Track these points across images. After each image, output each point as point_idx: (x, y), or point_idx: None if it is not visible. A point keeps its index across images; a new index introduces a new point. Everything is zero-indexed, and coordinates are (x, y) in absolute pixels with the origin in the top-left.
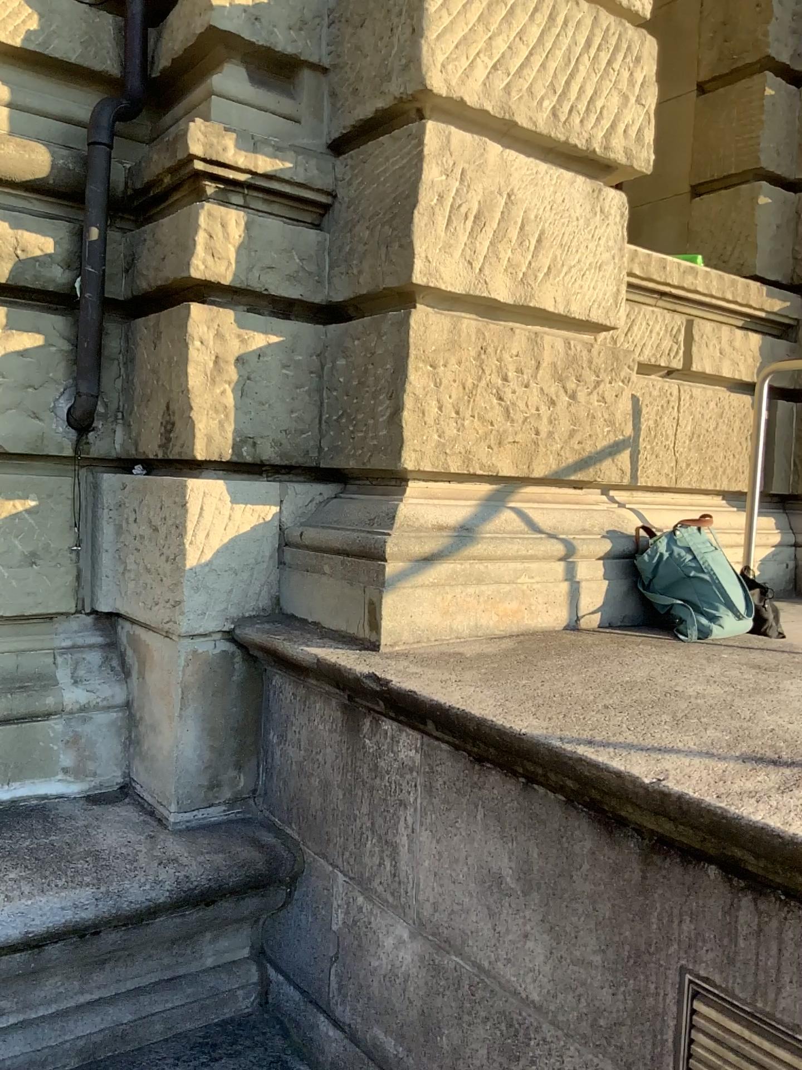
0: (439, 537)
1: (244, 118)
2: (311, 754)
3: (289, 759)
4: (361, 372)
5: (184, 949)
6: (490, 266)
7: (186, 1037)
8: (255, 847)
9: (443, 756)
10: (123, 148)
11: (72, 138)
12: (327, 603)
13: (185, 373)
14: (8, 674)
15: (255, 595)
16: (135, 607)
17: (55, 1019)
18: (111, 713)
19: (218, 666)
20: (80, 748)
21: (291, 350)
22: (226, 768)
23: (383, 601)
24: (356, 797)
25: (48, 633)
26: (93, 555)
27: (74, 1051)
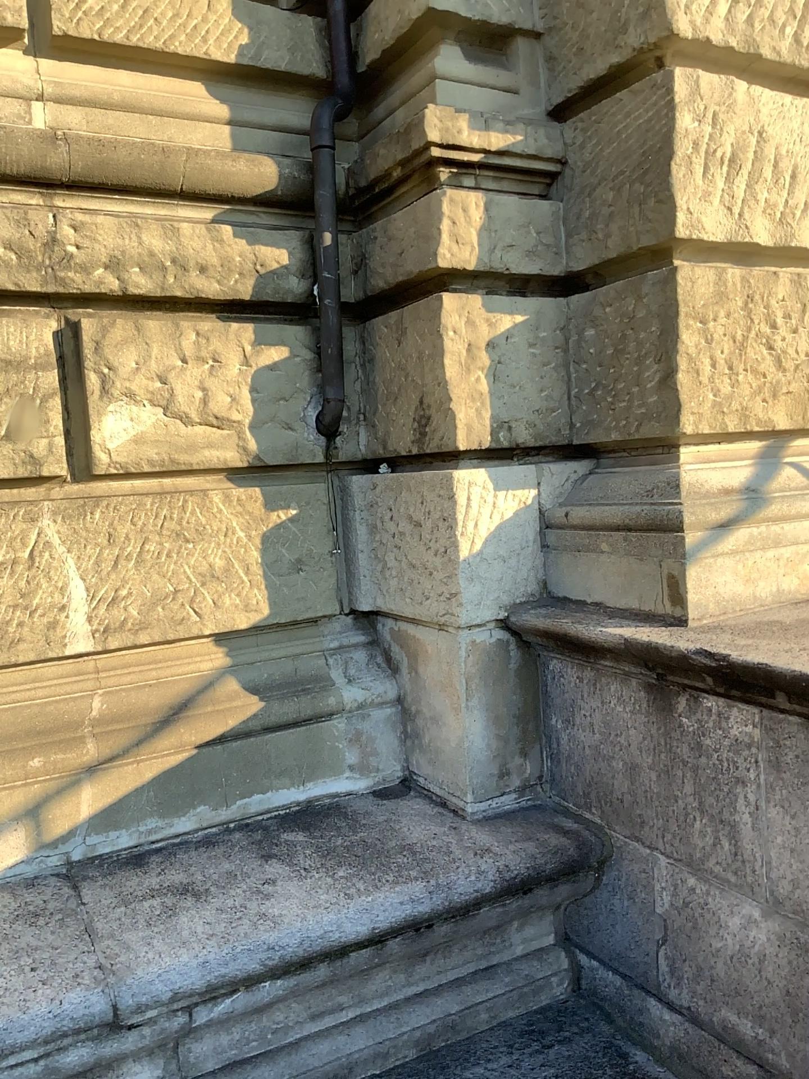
0: (729, 502)
1: (466, 97)
2: (607, 736)
3: (579, 743)
4: (616, 341)
5: (502, 937)
6: (747, 211)
7: (512, 1024)
8: (562, 833)
9: (791, 727)
10: (335, 149)
11: (287, 146)
12: (610, 581)
13: (435, 365)
14: (290, 680)
15: (526, 580)
16: (400, 603)
17: (392, 1010)
18: (386, 710)
19: (499, 655)
20: (363, 747)
21: (536, 327)
22: (514, 757)
23: (685, 574)
24: (673, 776)
25: (318, 636)
26: (348, 557)
27: (415, 1041)
